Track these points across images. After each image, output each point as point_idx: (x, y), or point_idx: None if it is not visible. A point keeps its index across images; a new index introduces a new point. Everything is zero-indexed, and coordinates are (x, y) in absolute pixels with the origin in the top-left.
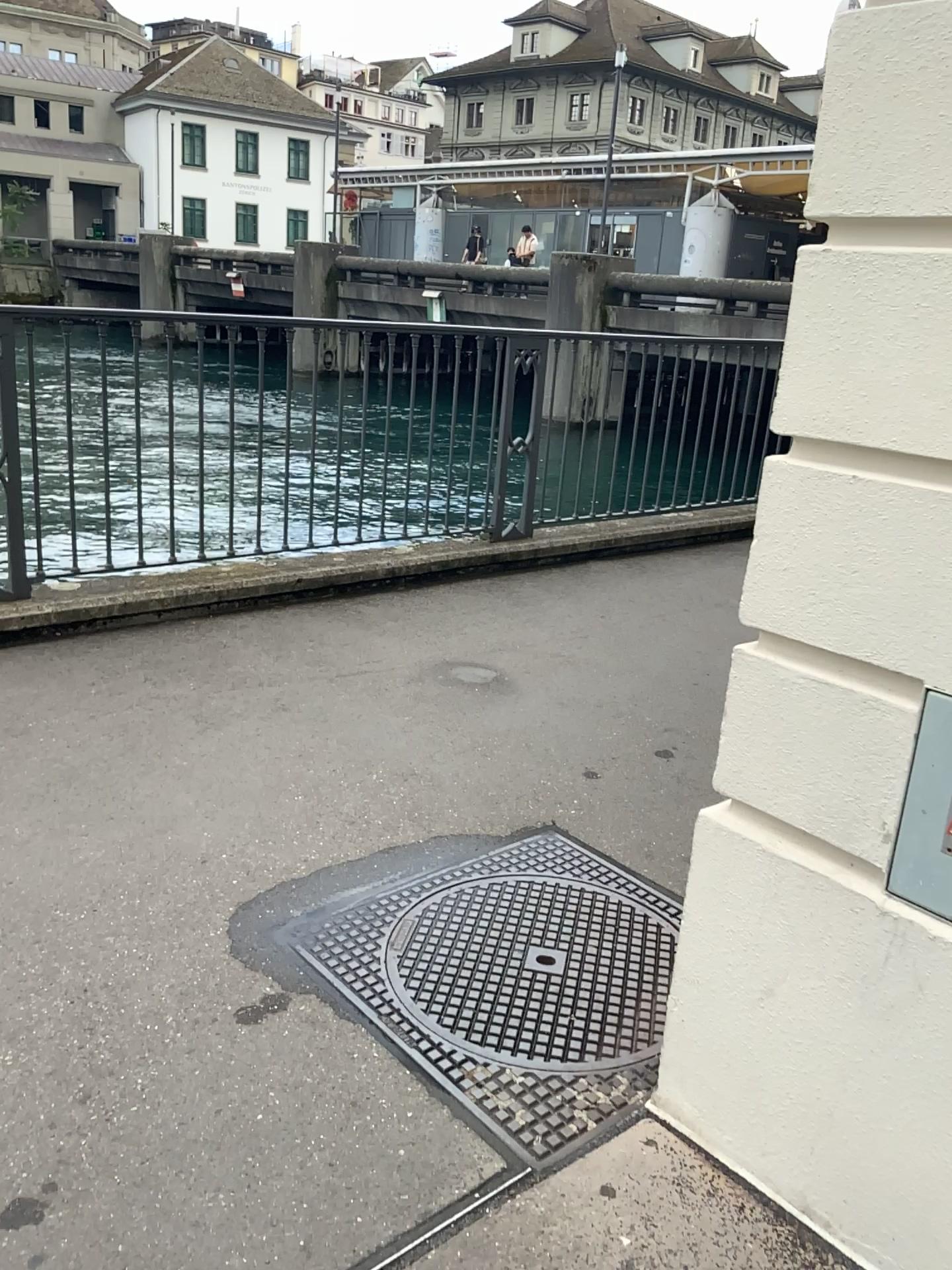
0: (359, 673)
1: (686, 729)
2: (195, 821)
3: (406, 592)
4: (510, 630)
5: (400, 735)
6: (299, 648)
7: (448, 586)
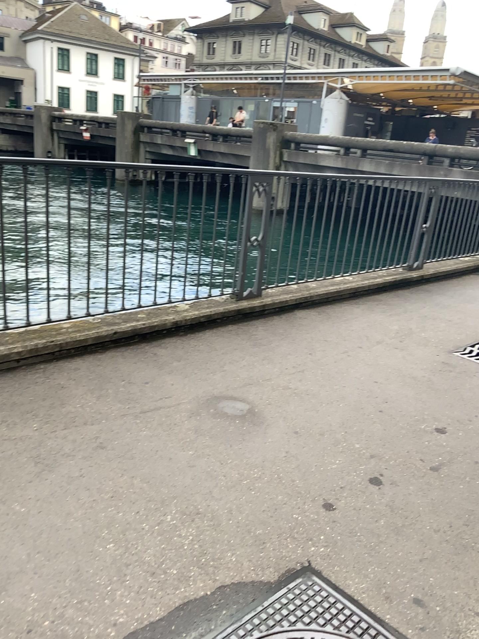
0: (156, 410)
1: (385, 457)
2: (27, 581)
3: (185, 338)
4: (255, 369)
5: (187, 471)
6: (115, 389)
7: (211, 332)
